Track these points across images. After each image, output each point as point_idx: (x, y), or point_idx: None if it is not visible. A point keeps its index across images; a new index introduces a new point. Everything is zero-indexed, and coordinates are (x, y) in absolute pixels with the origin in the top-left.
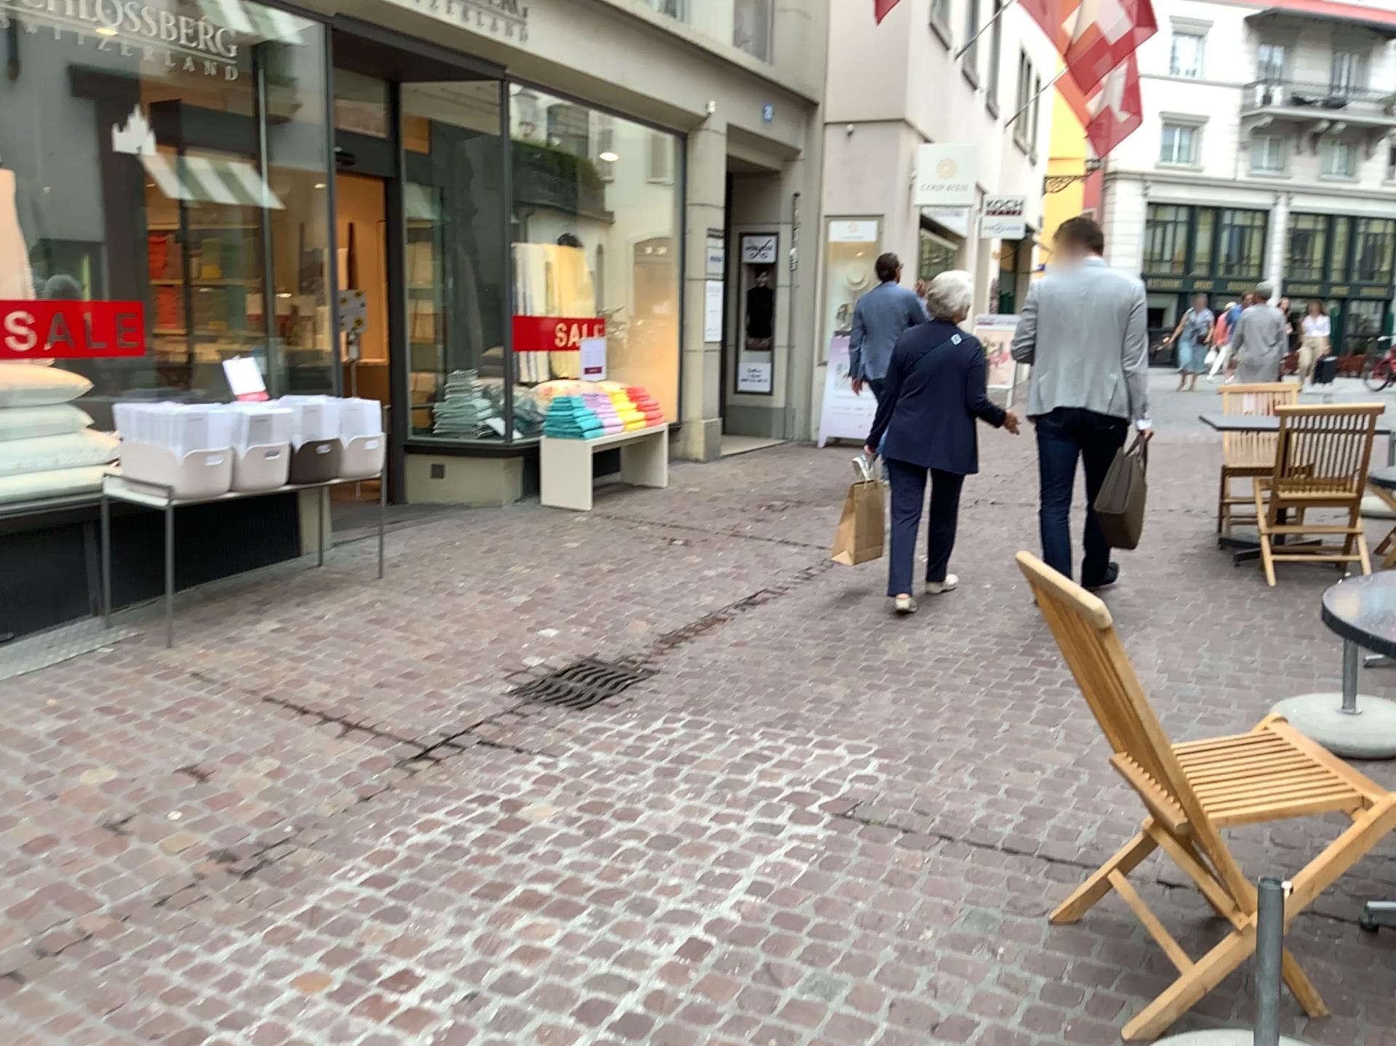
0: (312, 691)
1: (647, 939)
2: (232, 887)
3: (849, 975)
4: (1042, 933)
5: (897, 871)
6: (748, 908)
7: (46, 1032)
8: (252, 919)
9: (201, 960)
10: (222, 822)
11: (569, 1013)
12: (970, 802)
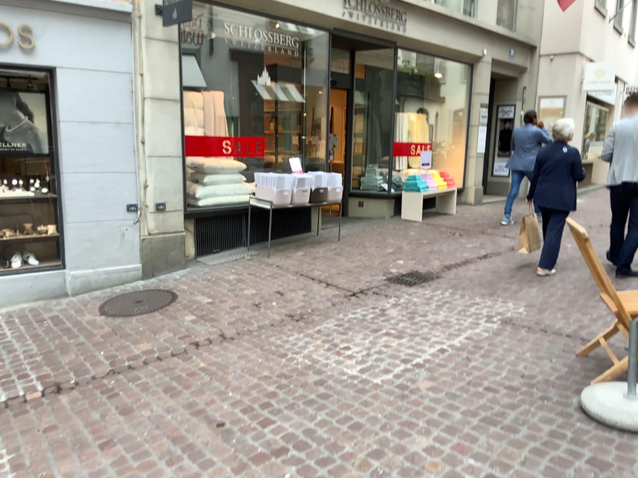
0: (315, 273)
1: (427, 347)
2: (292, 323)
3: (496, 361)
4: (572, 358)
5: (522, 338)
6: (463, 342)
7: (242, 350)
8: (298, 331)
9: (284, 339)
10: (288, 306)
11: (399, 361)
12: (557, 321)
